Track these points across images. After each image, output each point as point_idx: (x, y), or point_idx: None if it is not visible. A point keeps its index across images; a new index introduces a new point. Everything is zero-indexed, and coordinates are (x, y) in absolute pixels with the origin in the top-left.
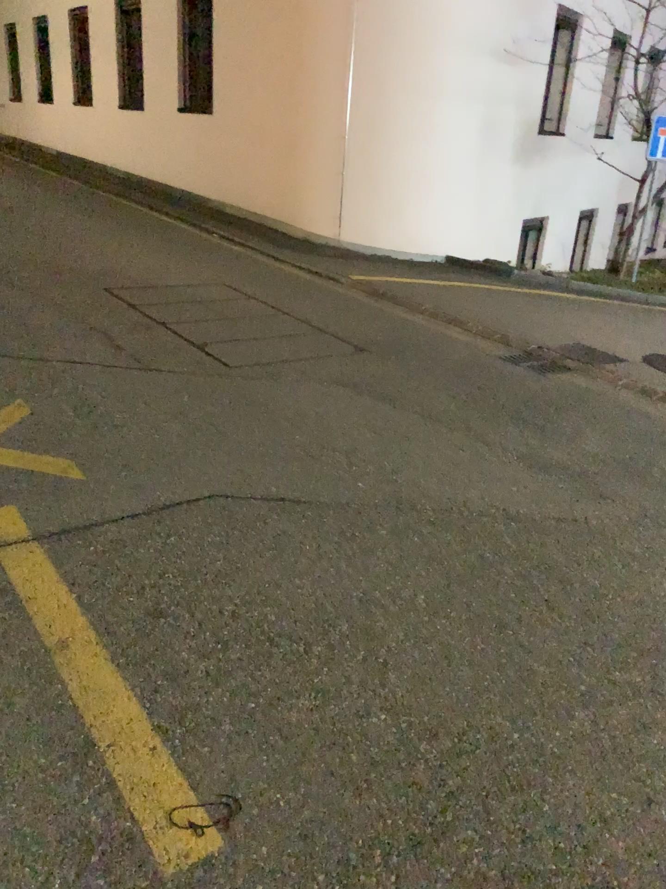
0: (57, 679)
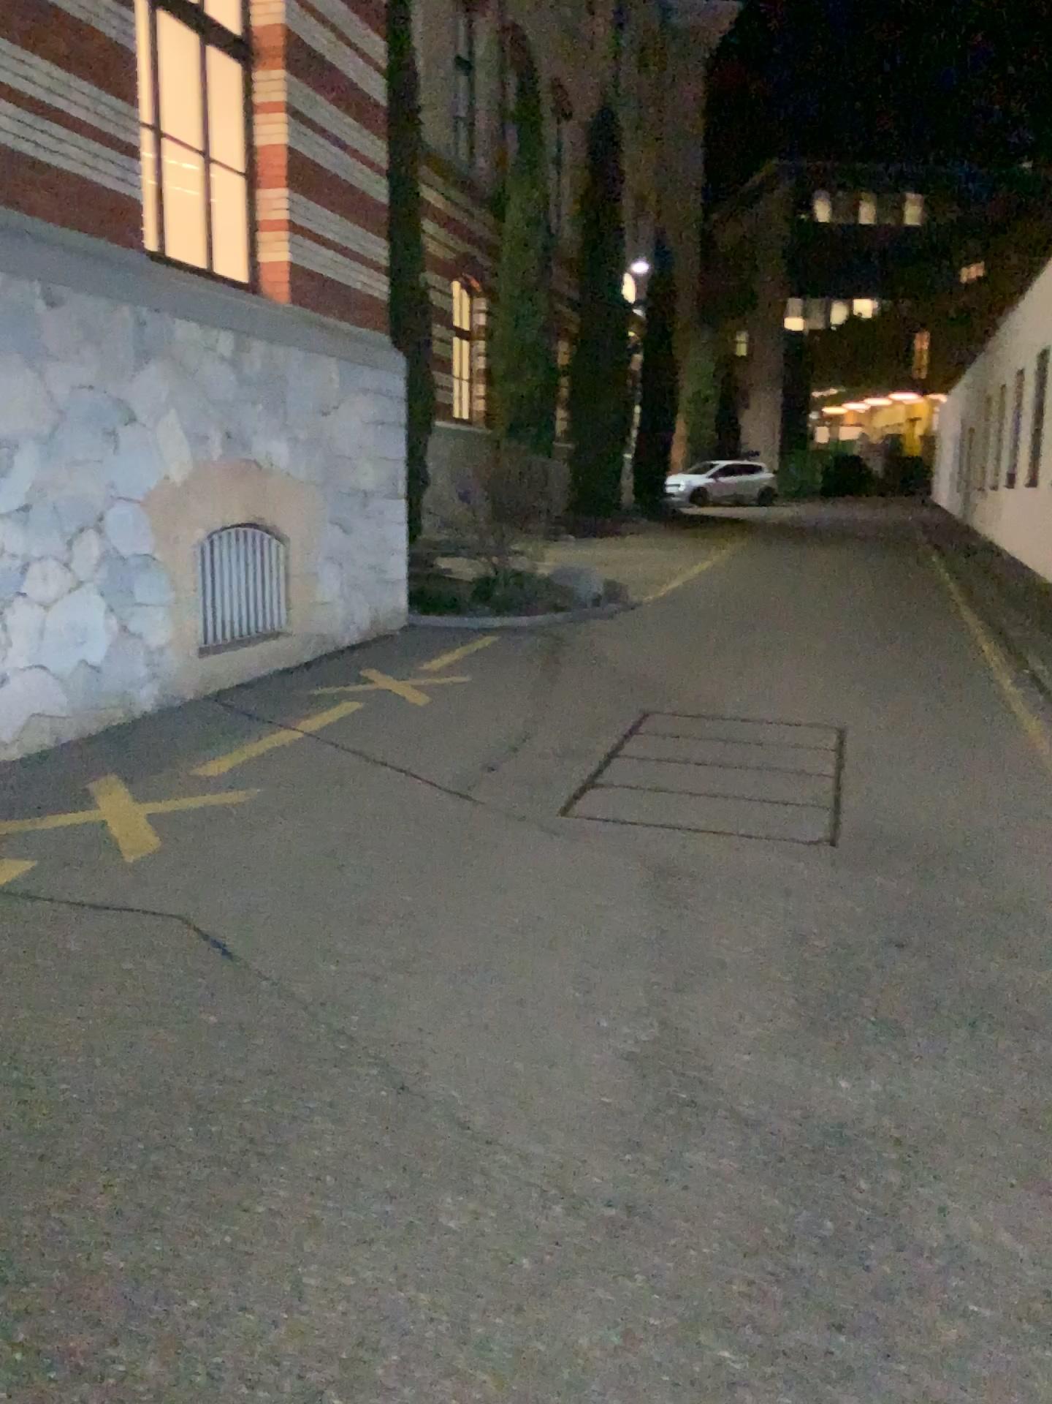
0: None
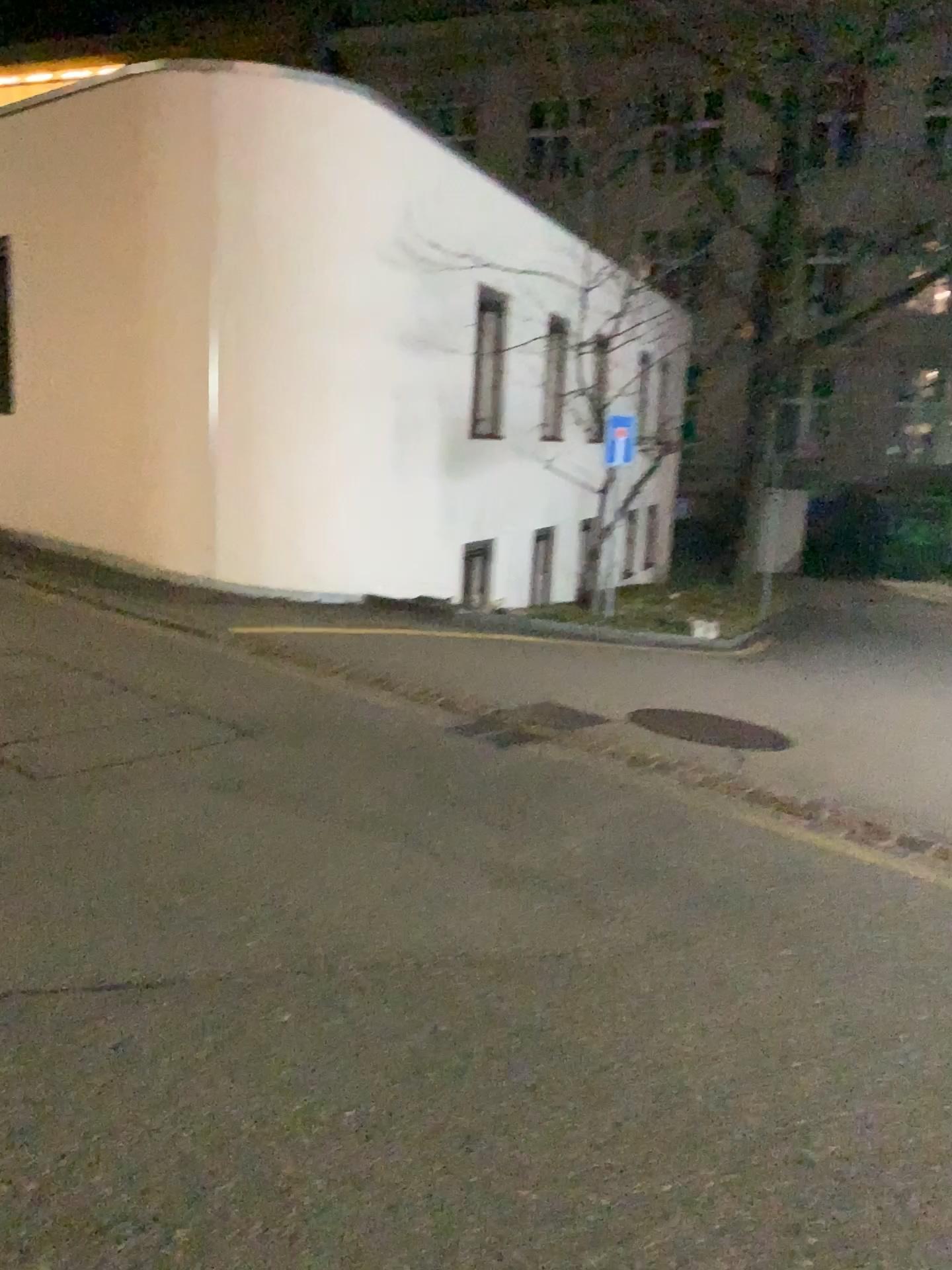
0: None
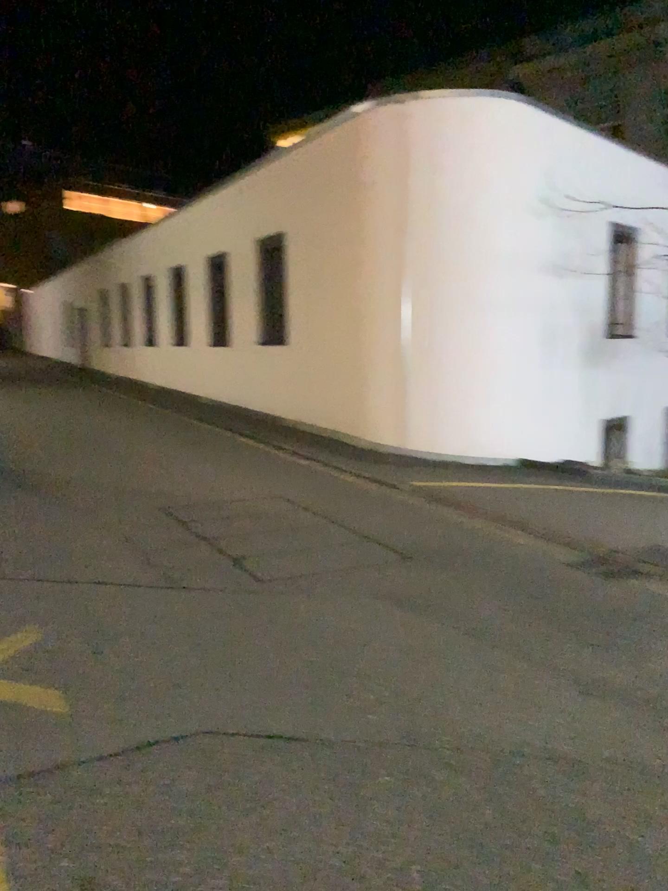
0: None
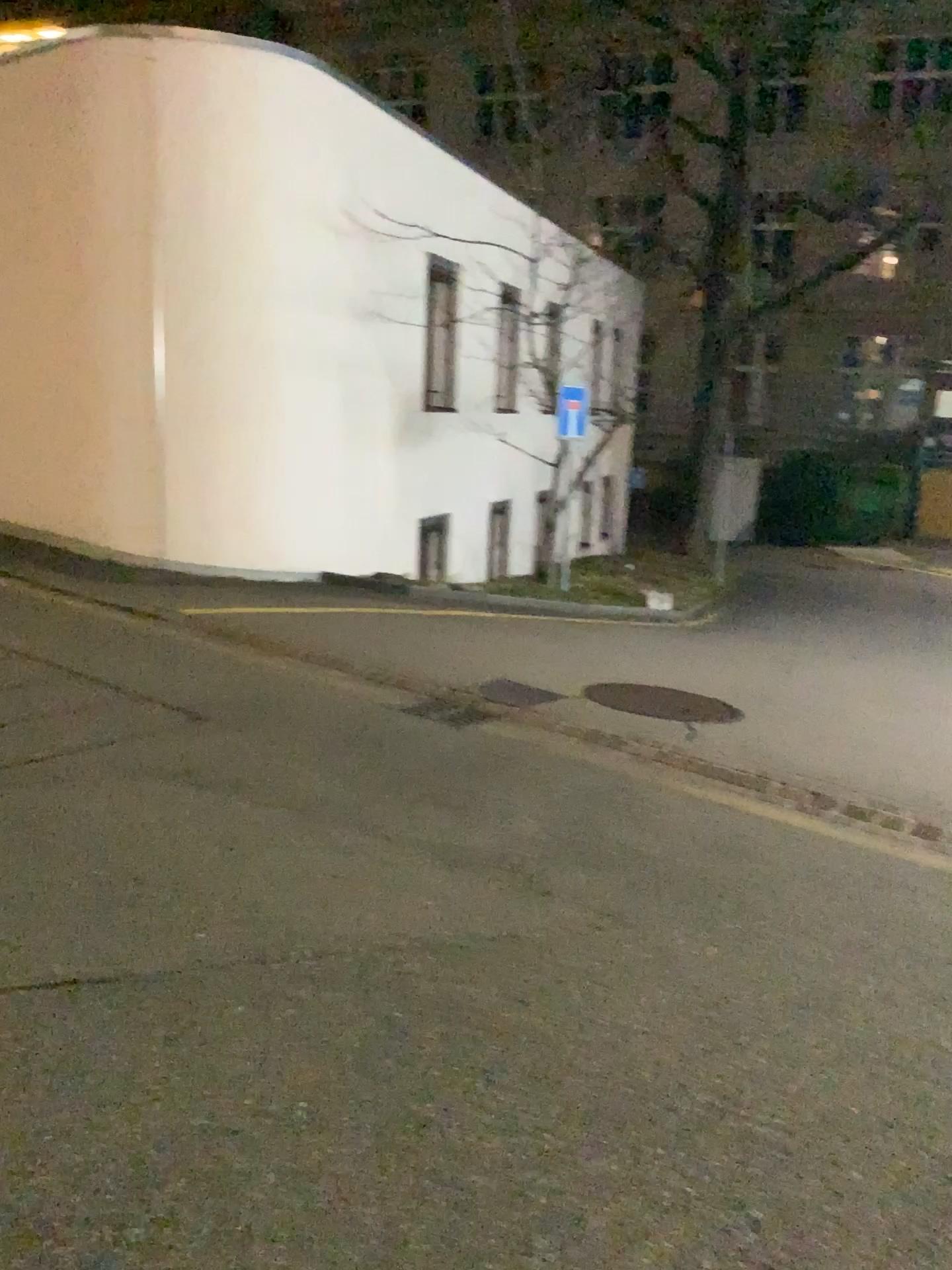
0: None
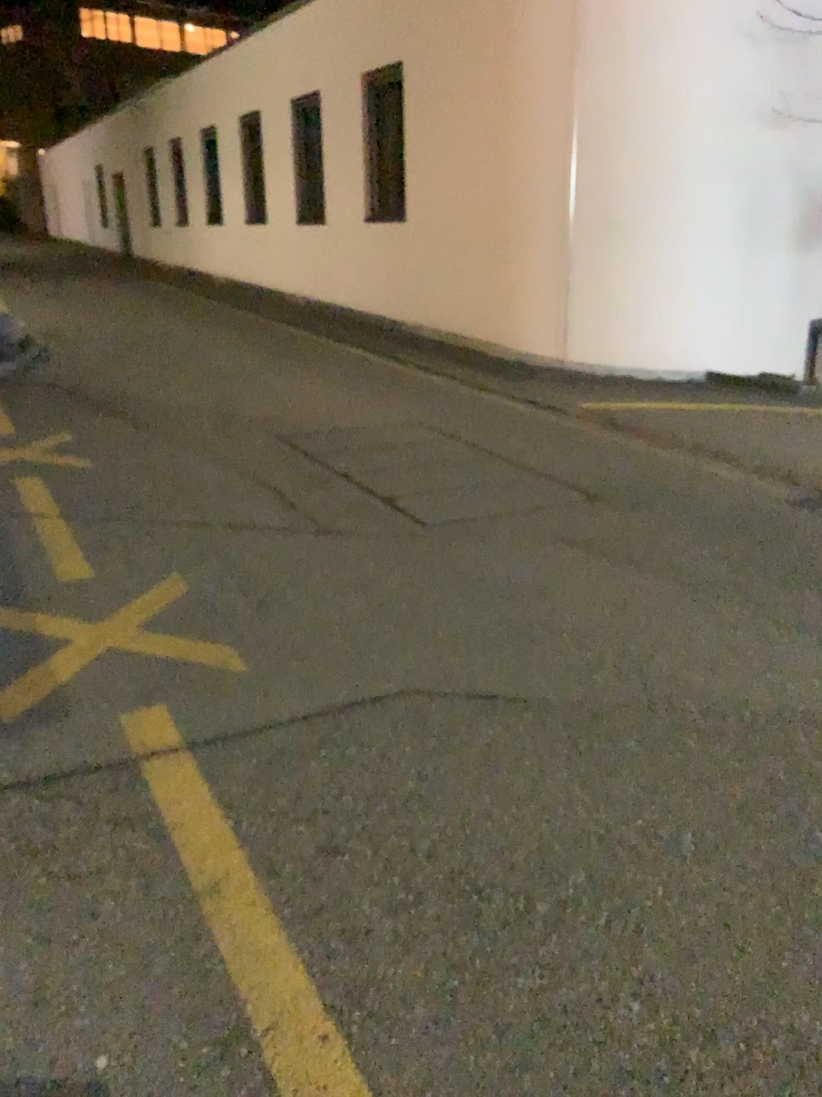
0: (210, 928)
